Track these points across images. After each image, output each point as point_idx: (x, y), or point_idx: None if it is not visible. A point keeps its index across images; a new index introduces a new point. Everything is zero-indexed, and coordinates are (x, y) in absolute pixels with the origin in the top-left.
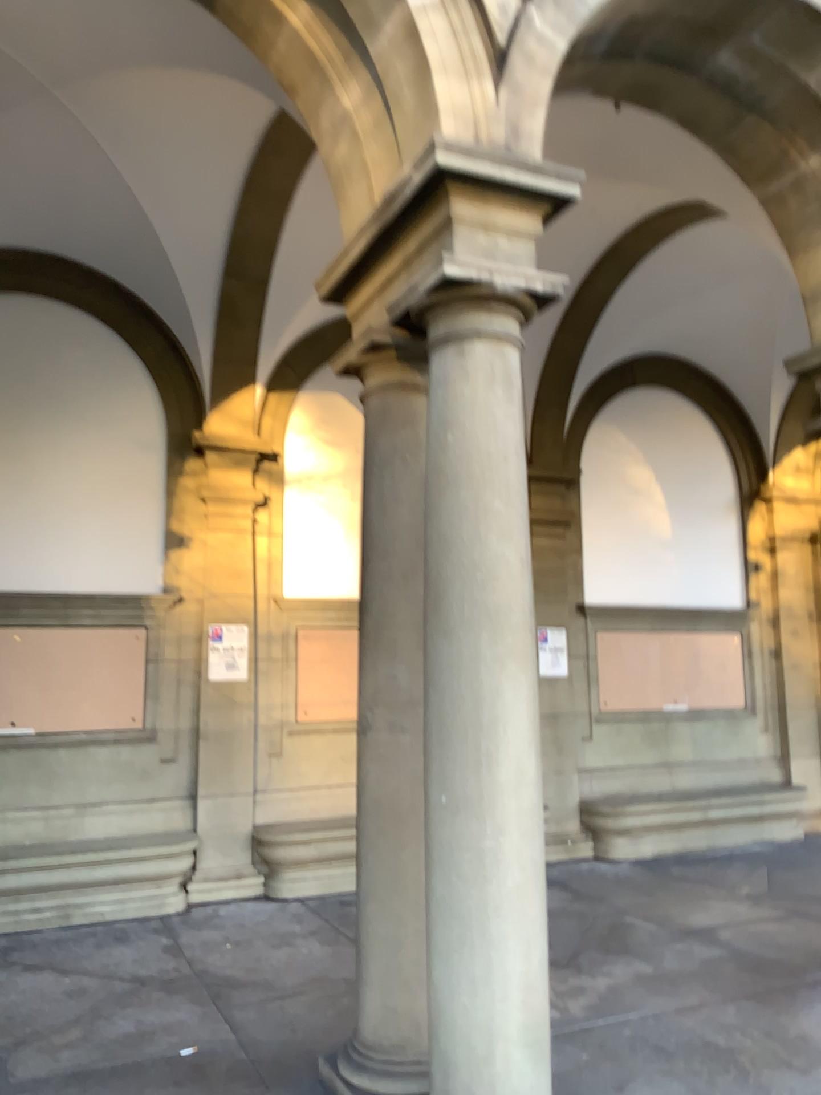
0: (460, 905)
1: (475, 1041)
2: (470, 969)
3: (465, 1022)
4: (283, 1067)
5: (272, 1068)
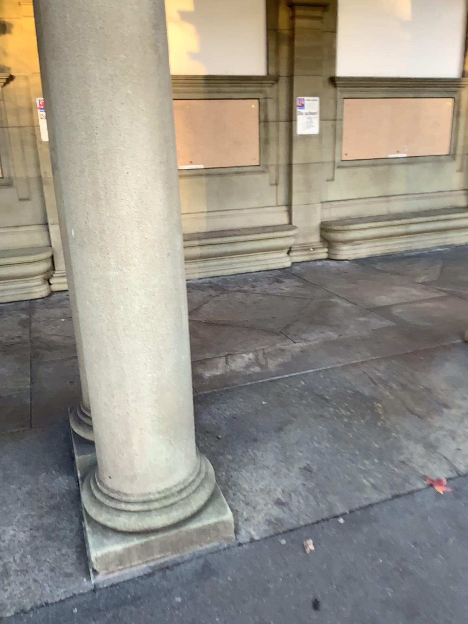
0: (90, 329)
1: (114, 433)
2: (104, 381)
3: (107, 418)
4: (48, 412)
5: (40, 412)
